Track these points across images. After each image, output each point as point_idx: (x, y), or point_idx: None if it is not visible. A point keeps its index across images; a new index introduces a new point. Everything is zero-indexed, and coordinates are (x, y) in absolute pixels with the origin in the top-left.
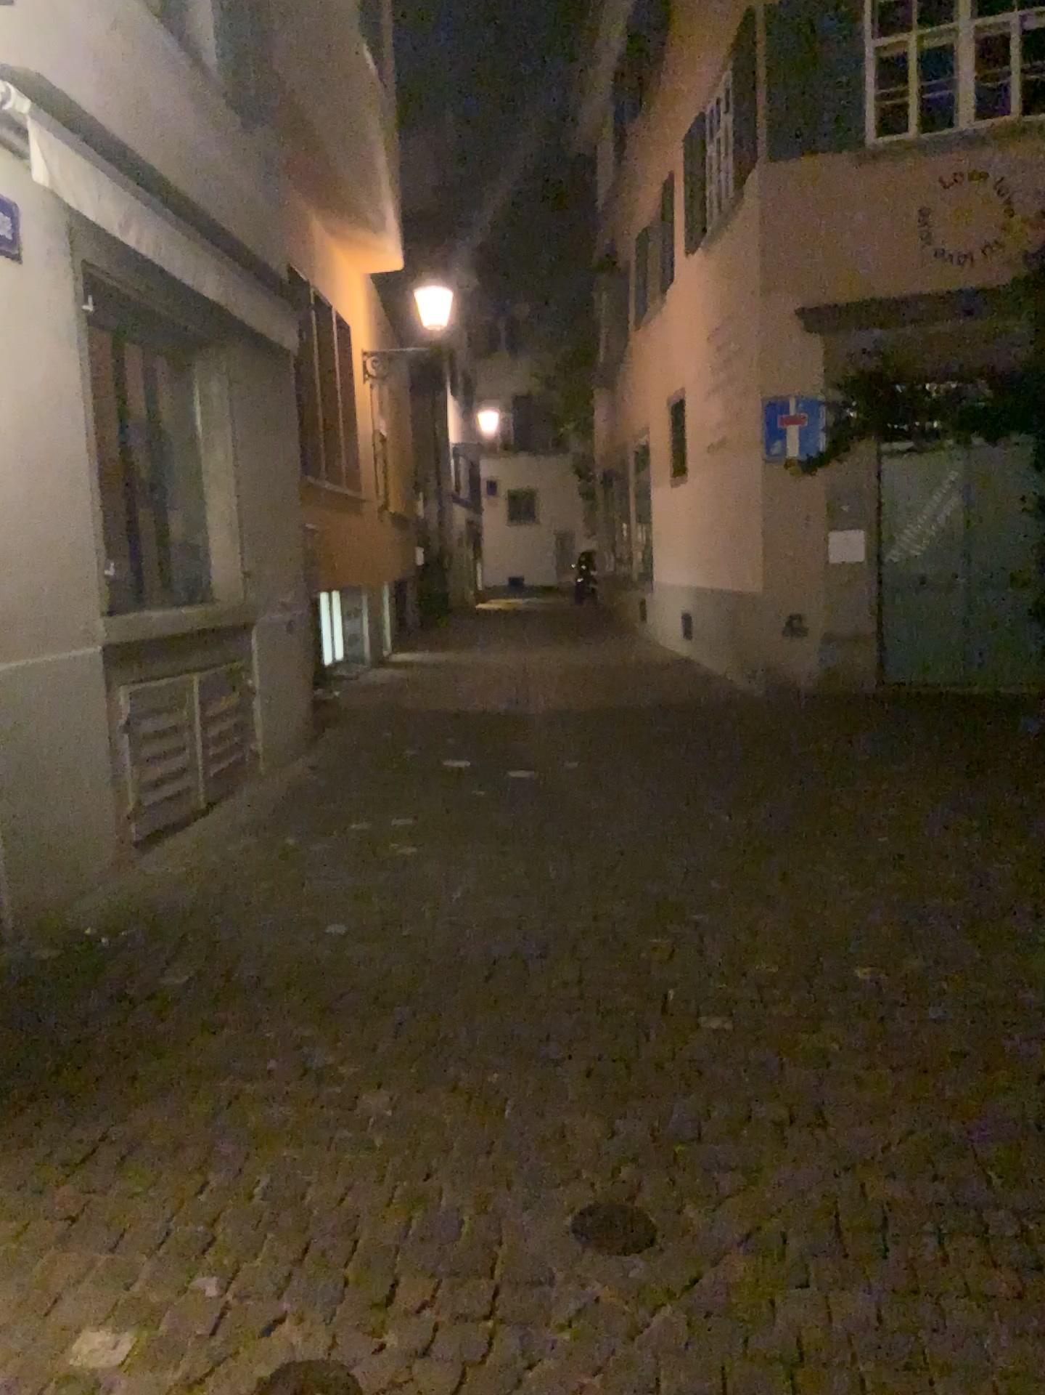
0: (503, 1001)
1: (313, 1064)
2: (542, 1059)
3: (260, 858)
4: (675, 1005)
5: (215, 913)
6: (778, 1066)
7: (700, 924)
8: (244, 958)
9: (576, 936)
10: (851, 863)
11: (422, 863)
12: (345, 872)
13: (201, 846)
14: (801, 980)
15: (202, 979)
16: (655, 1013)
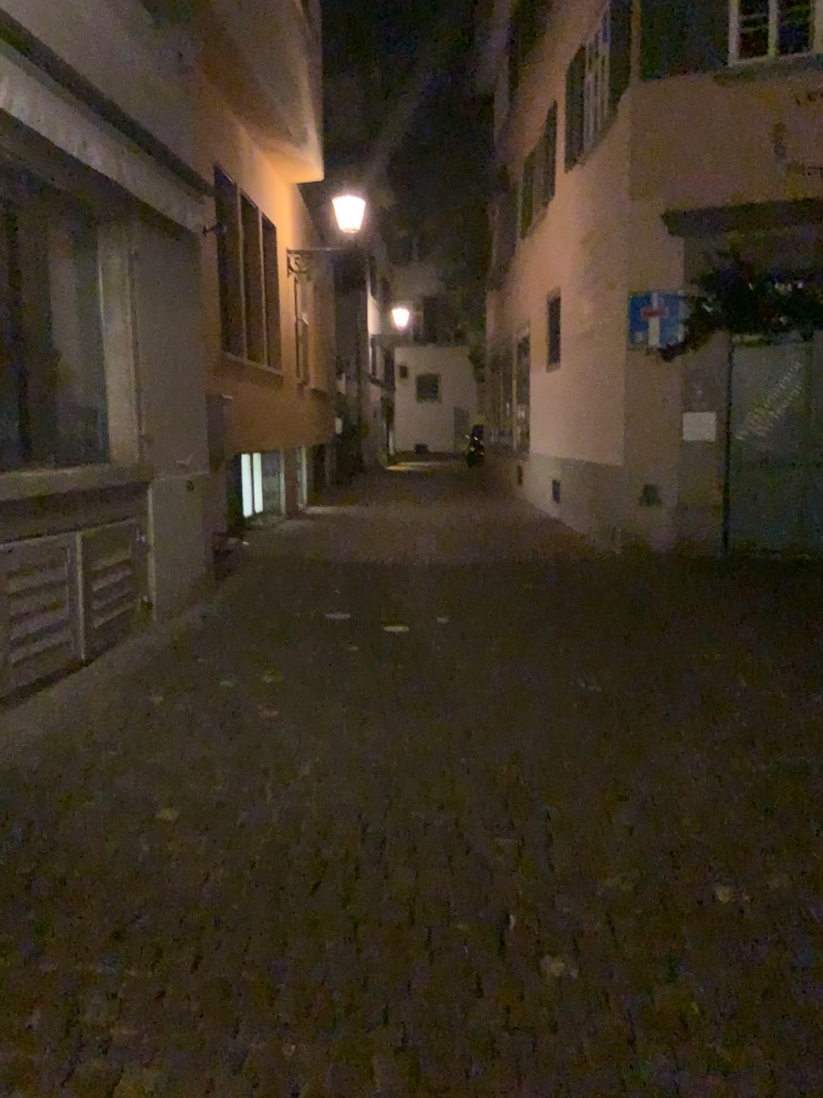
0: (324, 923)
1: (81, 1021)
2: (353, 1020)
3: (118, 719)
4: (515, 937)
5: (50, 787)
6: (630, 1039)
7: (551, 818)
8: (58, 850)
9: (418, 830)
10: (705, 747)
11: (276, 732)
12: (196, 741)
13: (66, 703)
14: (656, 902)
15: (3, 879)
16: (492, 946)
